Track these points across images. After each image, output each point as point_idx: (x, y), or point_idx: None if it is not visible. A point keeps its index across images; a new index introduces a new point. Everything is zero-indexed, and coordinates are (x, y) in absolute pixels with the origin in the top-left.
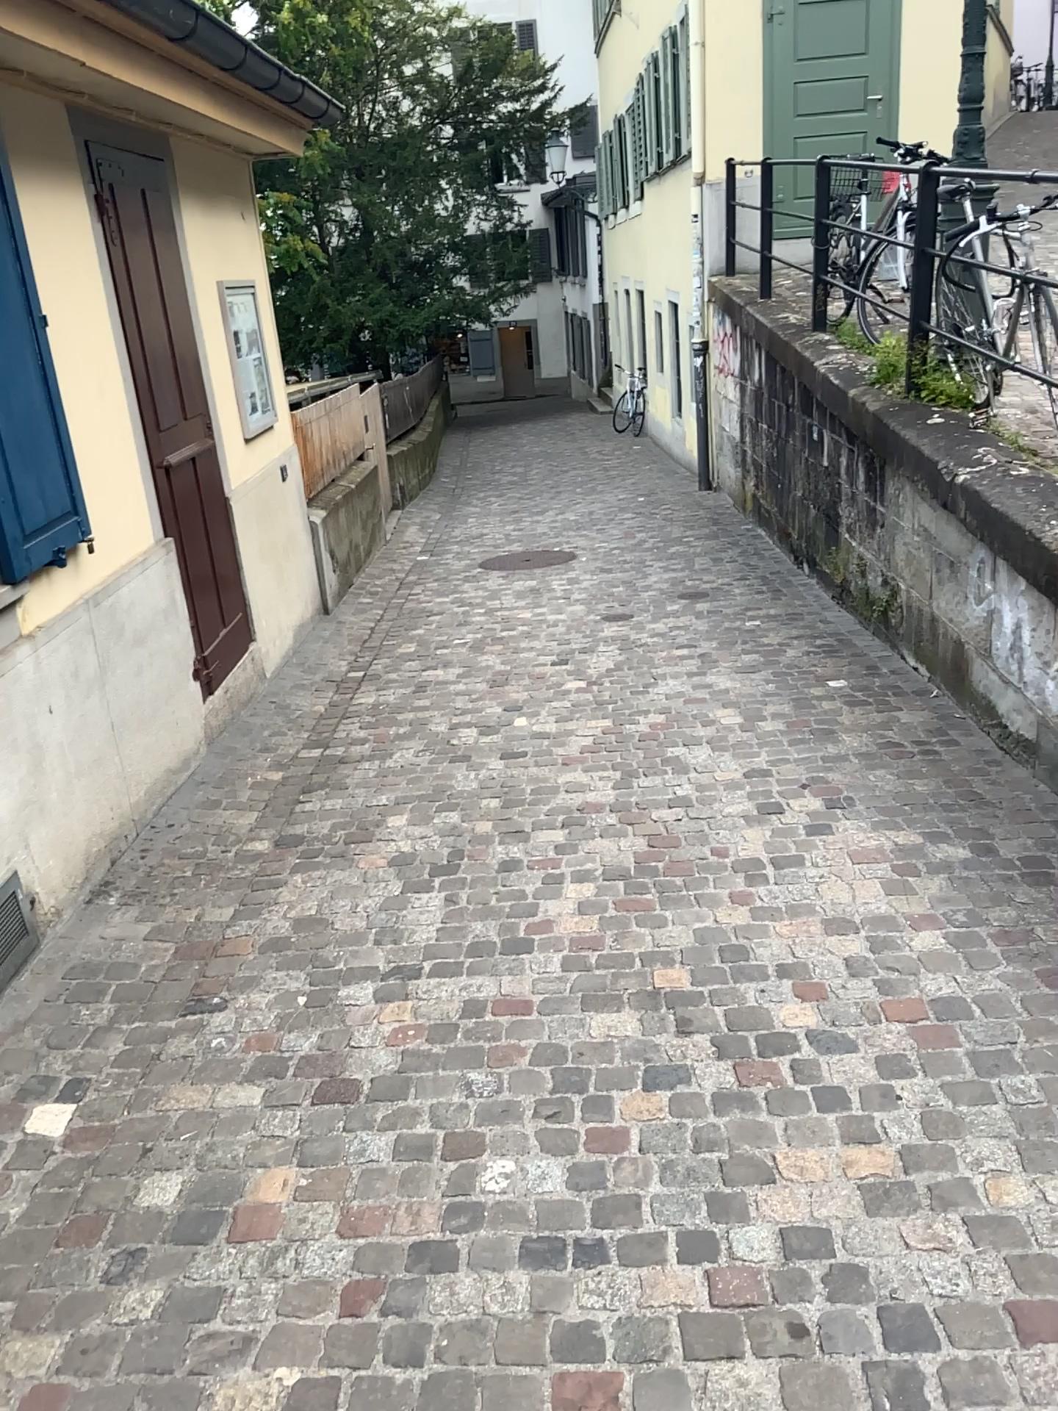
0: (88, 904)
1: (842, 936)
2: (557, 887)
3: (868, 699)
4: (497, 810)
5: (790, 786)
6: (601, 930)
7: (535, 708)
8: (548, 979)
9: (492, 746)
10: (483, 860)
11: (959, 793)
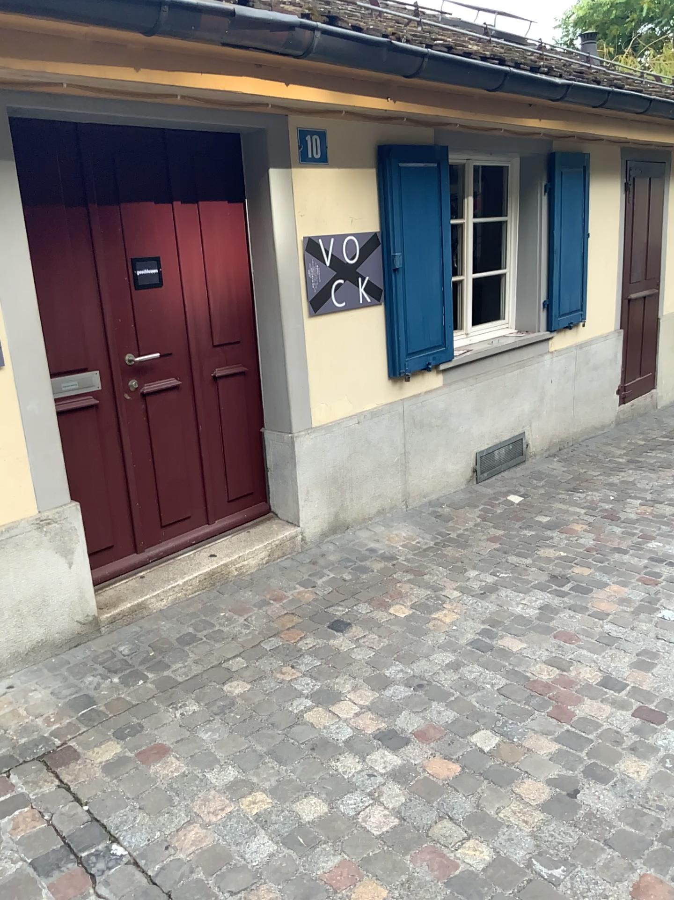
0: (545, 458)
1: None
2: None
3: None
4: None
5: None
6: None
7: None
8: None
9: None
10: None
11: None
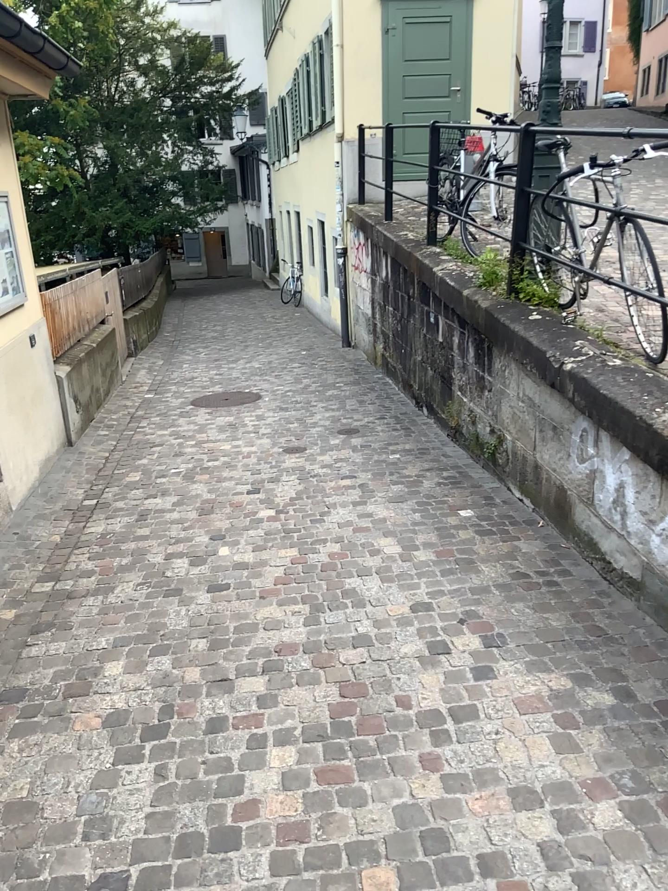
0: None
1: (530, 811)
2: (261, 753)
3: (495, 531)
4: (204, 655)
5: (451, 622)
6: (306, 810)
7: (234, 540)
8: (257, 888)
9: (200, 581)
10: (192, 718)
11: (587, 627)
